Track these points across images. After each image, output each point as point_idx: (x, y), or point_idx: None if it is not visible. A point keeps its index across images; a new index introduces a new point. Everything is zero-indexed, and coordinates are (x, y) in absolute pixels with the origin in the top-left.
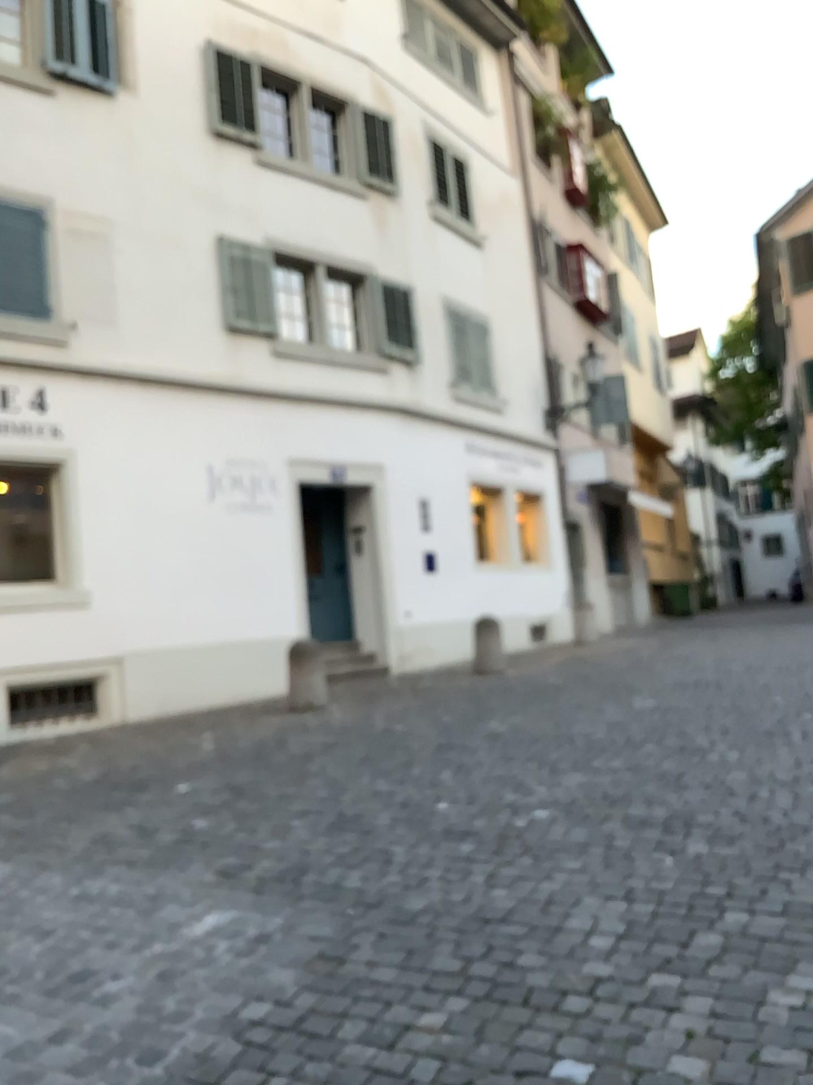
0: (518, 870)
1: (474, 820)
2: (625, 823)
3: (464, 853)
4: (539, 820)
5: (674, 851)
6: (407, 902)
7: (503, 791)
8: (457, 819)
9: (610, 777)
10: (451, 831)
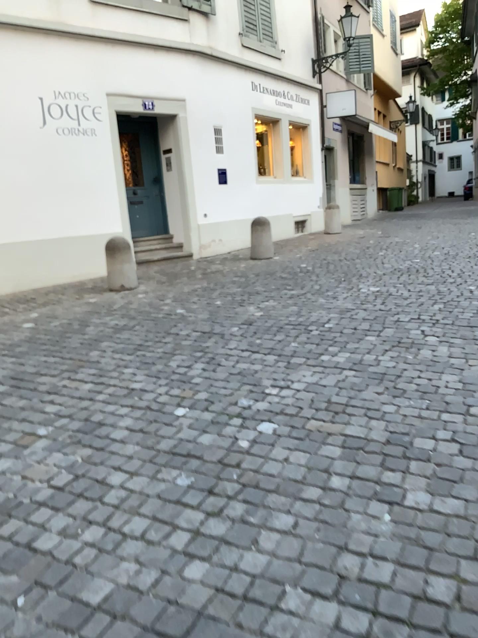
0: (223, 530)
1: (202, 435)
2: (344, 449)
3: (176, 493)
4: (263, 438)
5: (391, 502)
6: (88, 587)
7: (239, 392)
8: (186, 434)
9: (336, 377)
10: (175, 454)
